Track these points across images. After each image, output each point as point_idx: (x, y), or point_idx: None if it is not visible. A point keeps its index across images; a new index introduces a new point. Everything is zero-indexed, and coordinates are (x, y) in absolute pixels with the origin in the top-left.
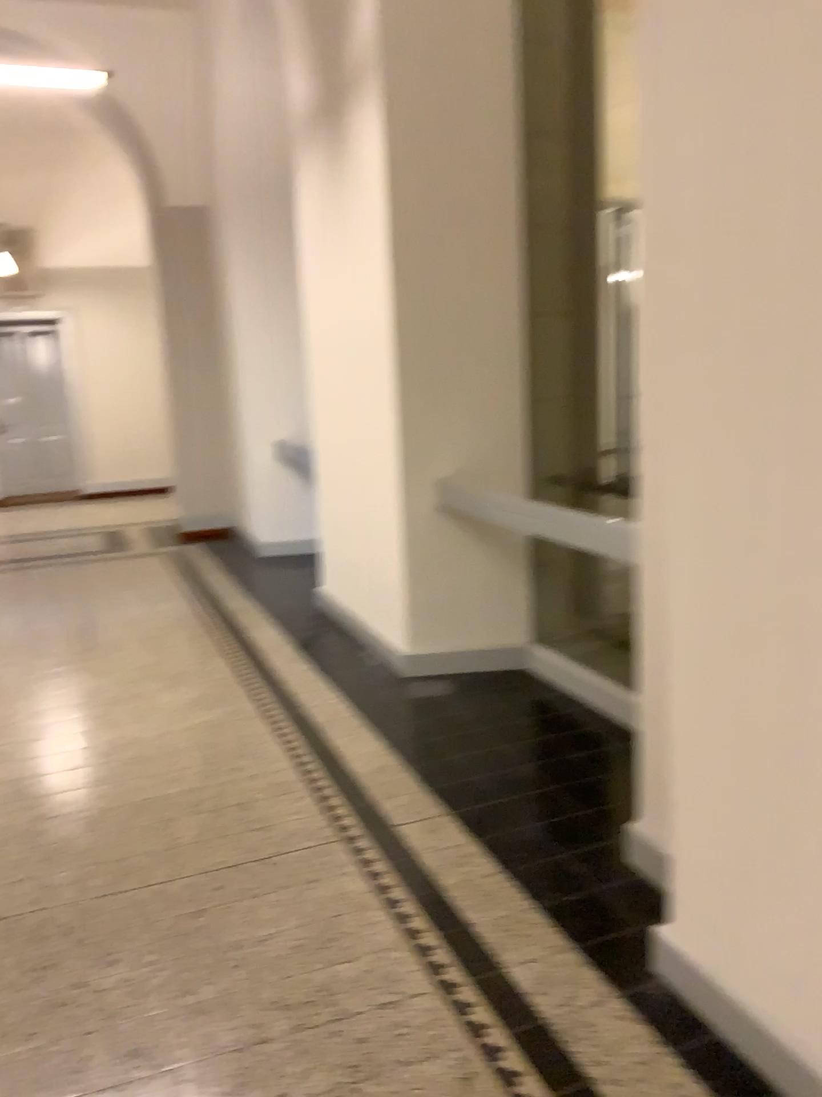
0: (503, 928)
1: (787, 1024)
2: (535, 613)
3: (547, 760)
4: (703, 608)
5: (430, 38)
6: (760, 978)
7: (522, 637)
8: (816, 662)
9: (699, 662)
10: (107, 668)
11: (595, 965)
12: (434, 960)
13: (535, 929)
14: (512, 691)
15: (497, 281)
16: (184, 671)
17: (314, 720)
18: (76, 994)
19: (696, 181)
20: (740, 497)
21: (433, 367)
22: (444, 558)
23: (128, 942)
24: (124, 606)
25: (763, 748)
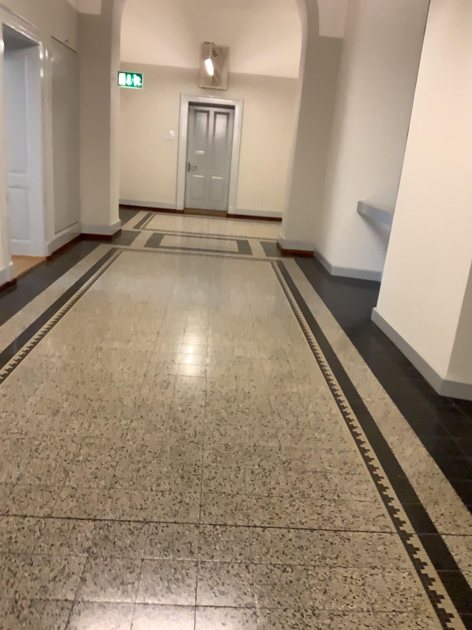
0: None
1: None
2: None
3: None
4: None
5: None
6: None
7: None
8: None
9: None
10: (233, 336)
11: None
12: None
13: None
14: None
15: None
16: (281, 351)
17: (373, 417)
18: (190, 629)
19: None
20: None
21: None
22: None
23: (231, 588)
24: (246, 294)
25: None
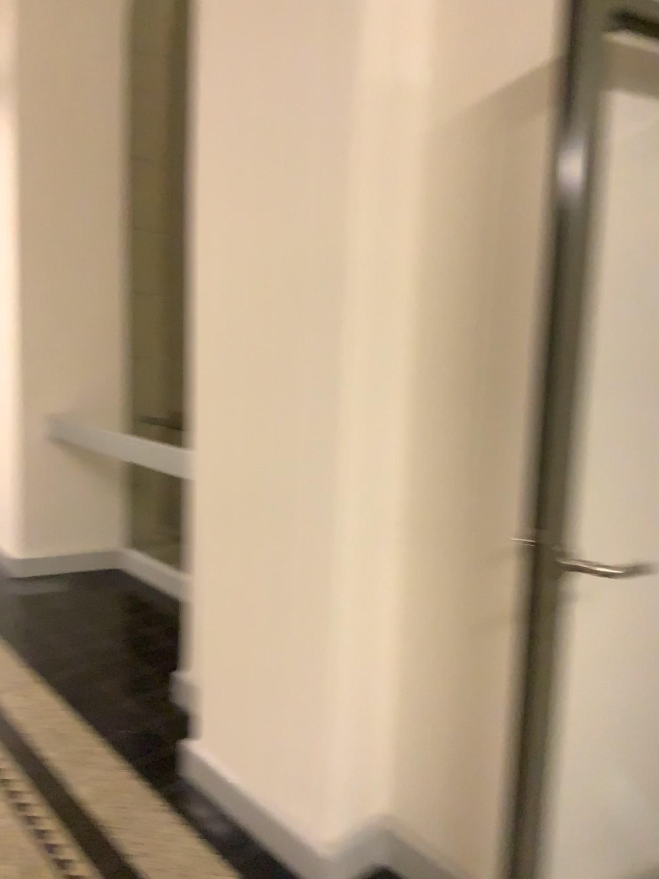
0: (71, 757)
1: (263, 789)
2: (125, 523)
3: (123, 633)
4: (217, 504)
5: (53, 72)
6: (247, 760)
7: (114, 541)
8: (280, 536)
9: (214, 542)
10: None
11: (139, 773)
12: (10, 787)
13: (96, 754)
14: (102, 583)
15: (102, 264)
16: None
17: None
18: None
19: (216, 216)
20: (239, 428)
21: (46, 325)
22: (50, 478)
23: None
24: None
25: (251, 598)
